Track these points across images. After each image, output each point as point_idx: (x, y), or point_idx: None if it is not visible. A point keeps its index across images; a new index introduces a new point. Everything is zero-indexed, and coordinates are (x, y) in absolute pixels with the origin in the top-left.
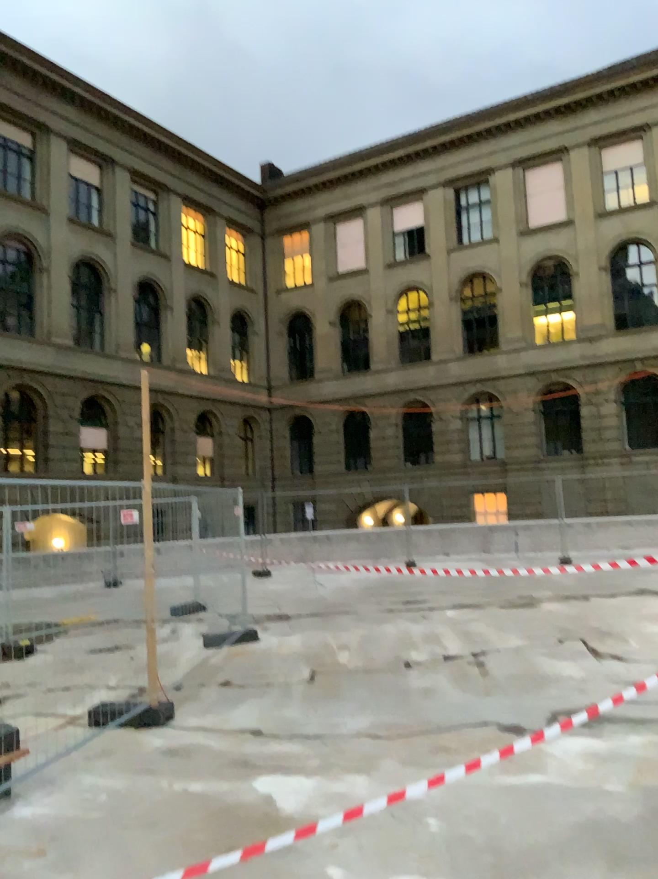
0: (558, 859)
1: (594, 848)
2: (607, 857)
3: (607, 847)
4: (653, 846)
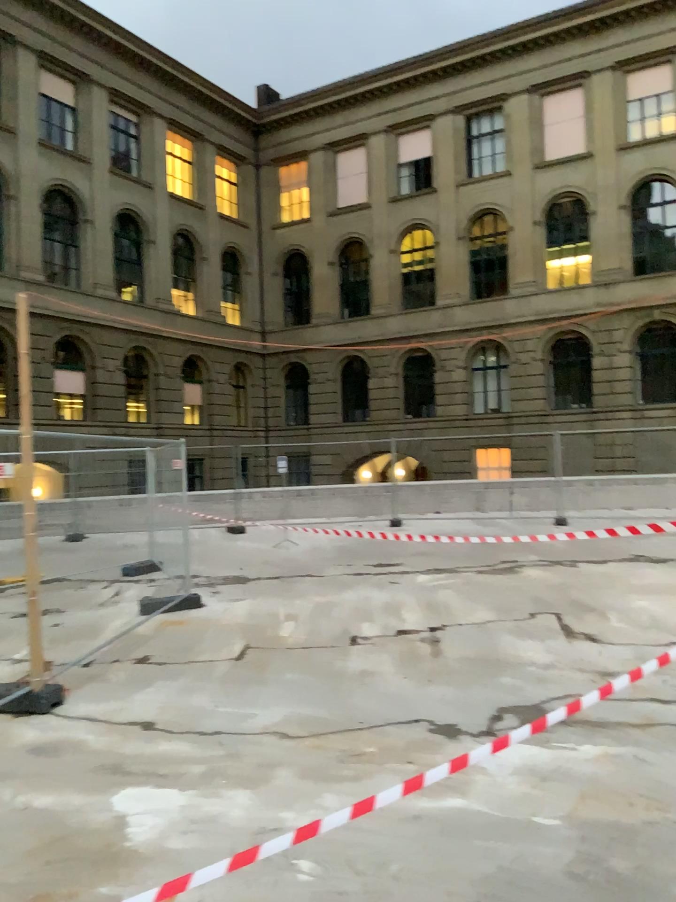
0: None
1: None
2: None
3: None
4: None
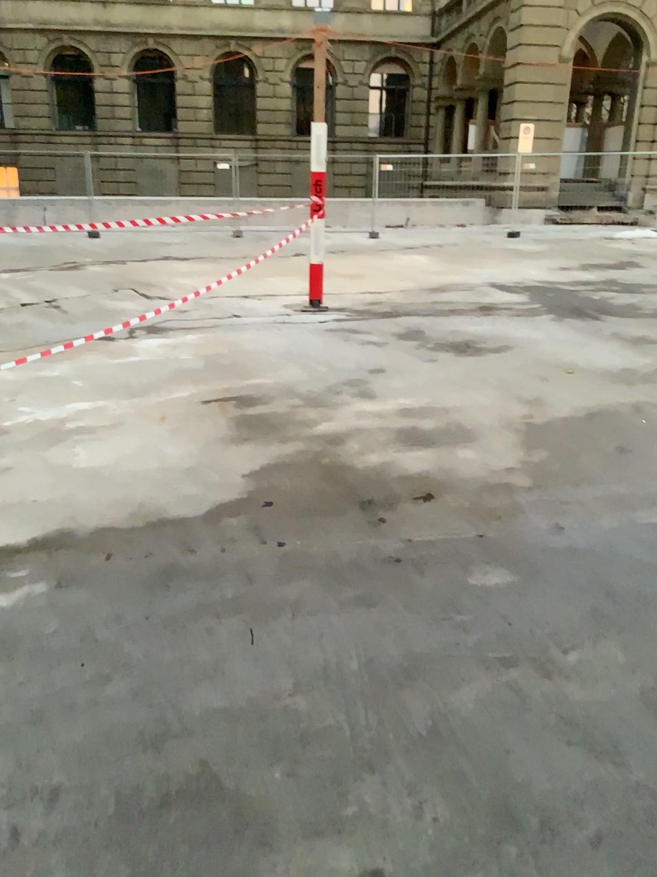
0: (171, 384)
1: (189, 377)
2: (197, 380)
3: (195, 377)
4: (219, 373)
